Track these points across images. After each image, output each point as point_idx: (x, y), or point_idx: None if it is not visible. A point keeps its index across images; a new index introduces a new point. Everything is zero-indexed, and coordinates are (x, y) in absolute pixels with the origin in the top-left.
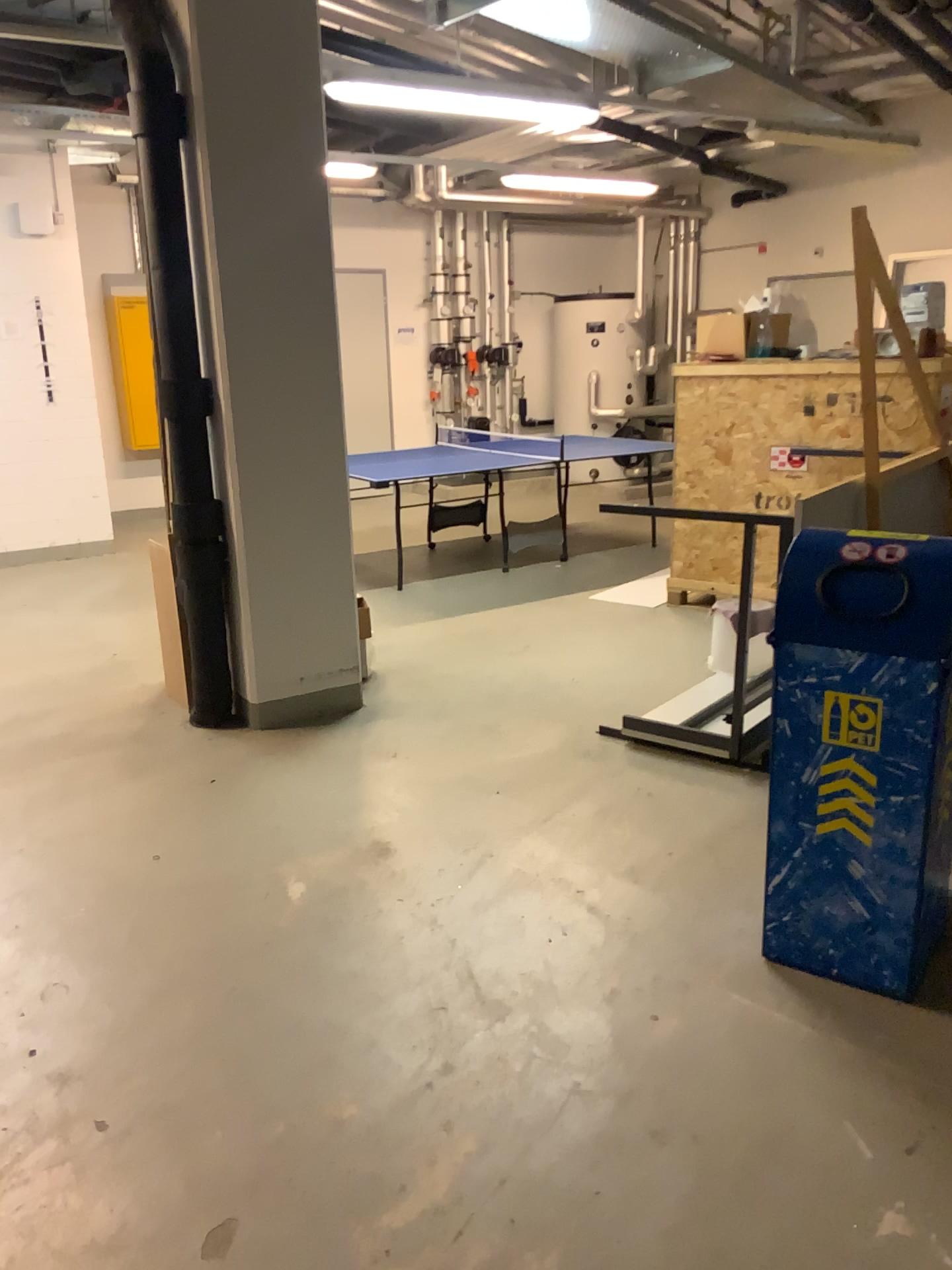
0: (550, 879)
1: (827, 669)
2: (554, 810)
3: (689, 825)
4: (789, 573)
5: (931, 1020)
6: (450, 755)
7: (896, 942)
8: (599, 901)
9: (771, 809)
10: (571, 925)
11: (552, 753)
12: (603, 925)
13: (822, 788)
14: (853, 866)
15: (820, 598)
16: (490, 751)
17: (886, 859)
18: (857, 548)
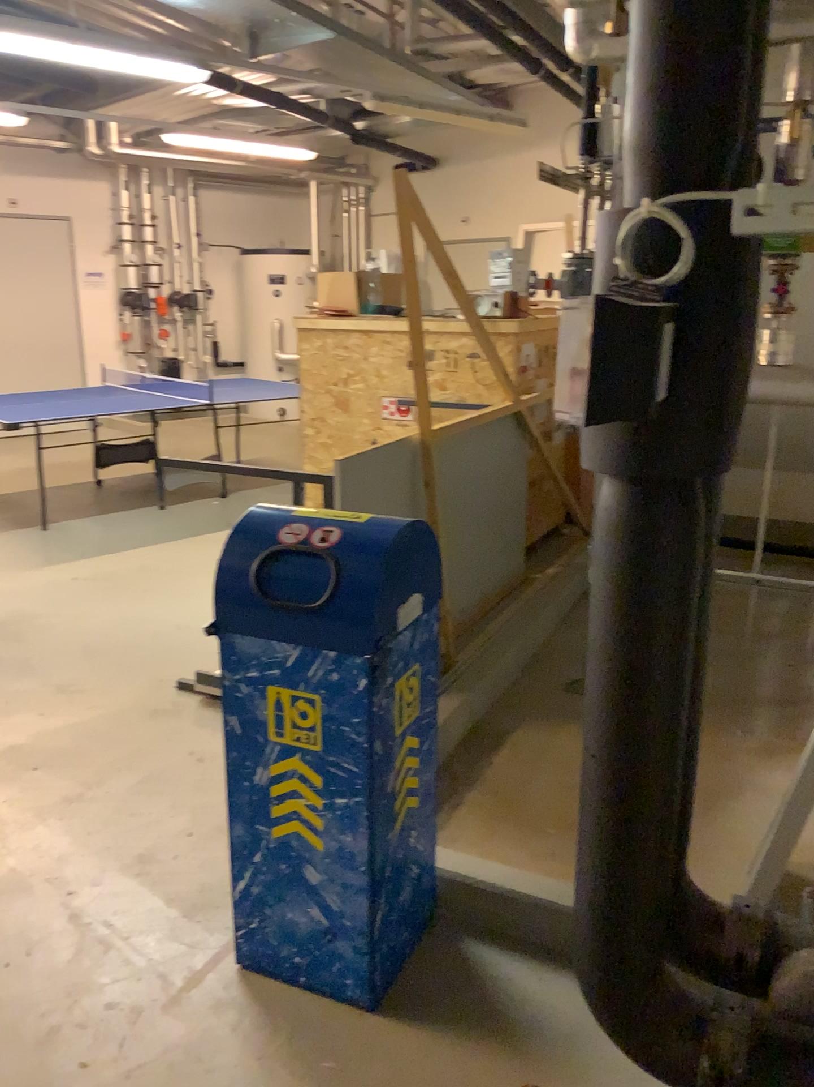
0: (38, 879)
1: (262, 665)
2: (84, 786)
3: (221, 796)
4: (225, 558)
5: (381, 1039)
6: (0, 722)
7: (352, 952)
8: (82, 904)
9: (233, 810)
10: (34, 941)
11: (113, 713)
12: (71, 939)
13: (269, 791)
14: (304, 875)
15: (250, 587)
16: (47, 715)
17: (335, 867)
18: (293, 530)
